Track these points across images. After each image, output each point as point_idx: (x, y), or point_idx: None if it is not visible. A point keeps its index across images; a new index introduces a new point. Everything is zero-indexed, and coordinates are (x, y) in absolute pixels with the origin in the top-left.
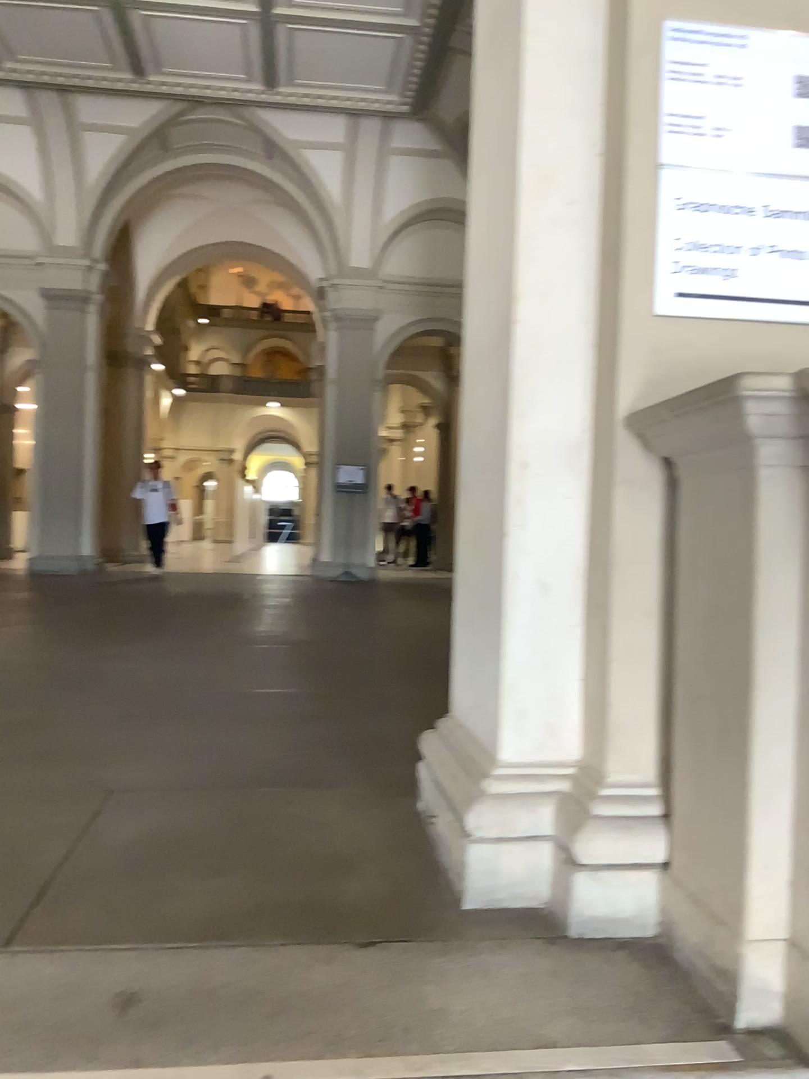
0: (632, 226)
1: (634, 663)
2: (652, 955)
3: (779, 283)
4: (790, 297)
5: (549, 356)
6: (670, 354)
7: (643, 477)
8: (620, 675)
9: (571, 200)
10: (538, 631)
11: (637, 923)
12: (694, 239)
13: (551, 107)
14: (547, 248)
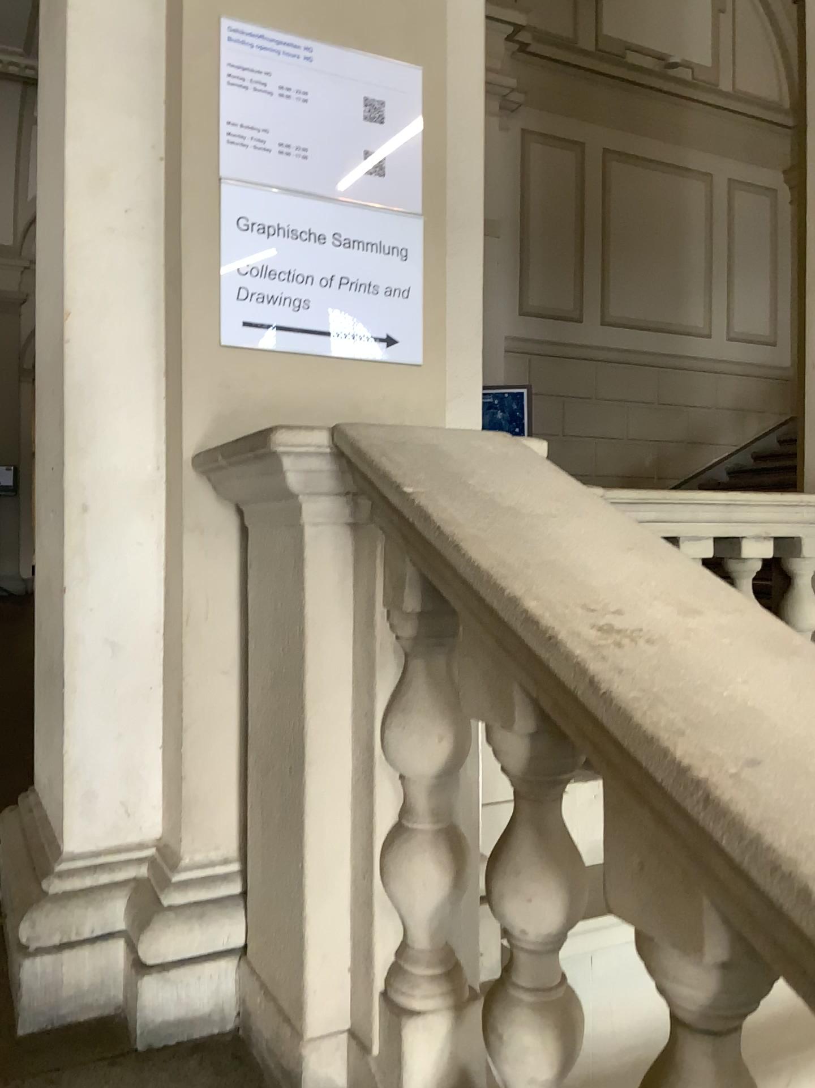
0: (195, 244)
1: (211, 725)
2: (226, 1053)
3: (353, 316)
4: (364, 332)
5: (110, 383)
6: (241, 387)
7: (216, 521)
8: (197, 741)
9: (131, 207)
10: (105, 697)
11: (211, 1020)
12: (264, 263)
13: (102, 99)
14: (104, 260)
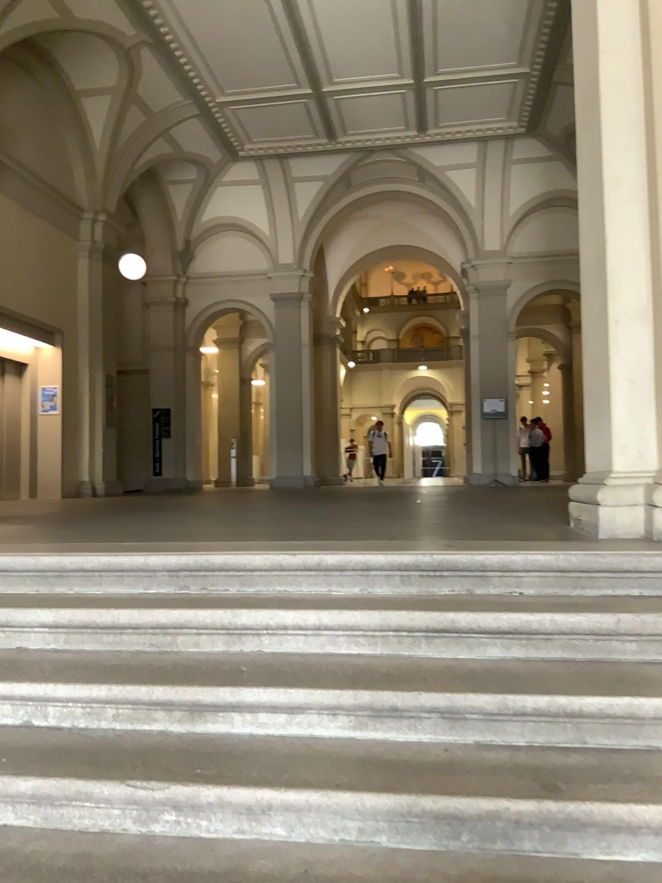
0: None
1: None
2: None
3: None
4: None
5: (625, 267)
6: None
7: None
8: None
9: (631, 190)
10: (629, 402)
11: None
12: None
13: (617, 147)
14: (620, 215)
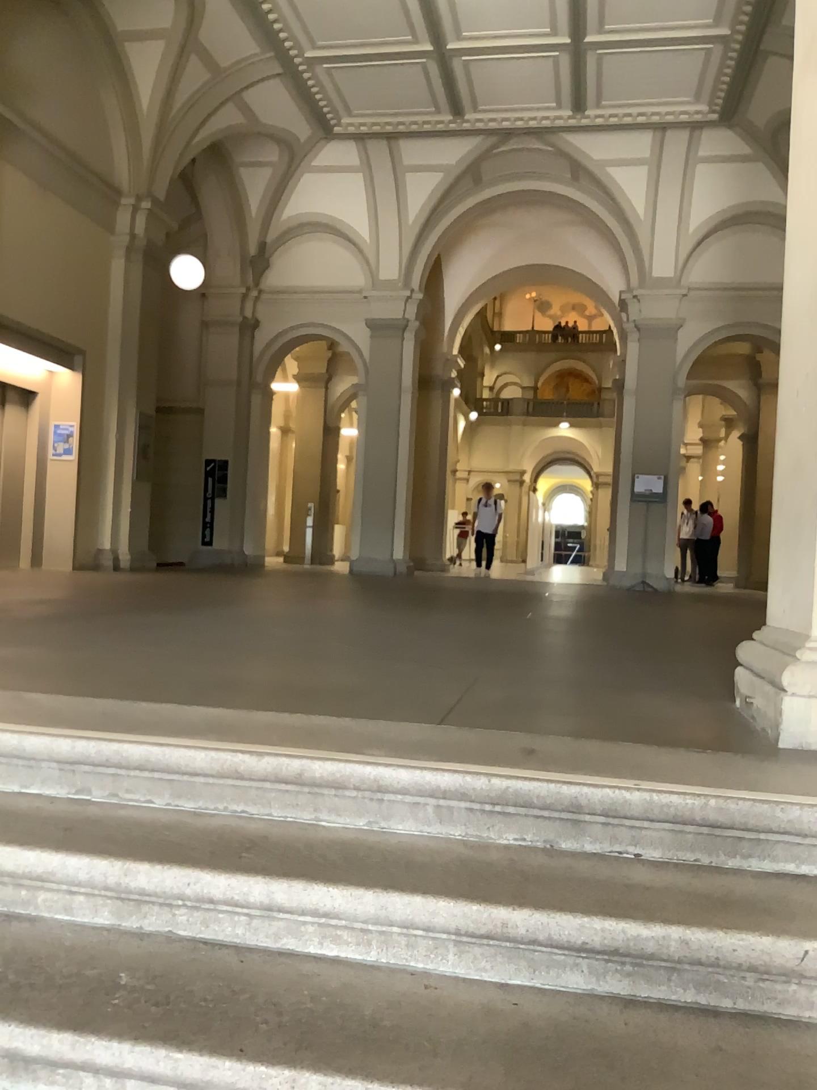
0: None
1: None
2: None
3: None
4: None
5: None
6: None
7: None
8: None
9: None
10: None
11: None
12: None
13: None
14: None
